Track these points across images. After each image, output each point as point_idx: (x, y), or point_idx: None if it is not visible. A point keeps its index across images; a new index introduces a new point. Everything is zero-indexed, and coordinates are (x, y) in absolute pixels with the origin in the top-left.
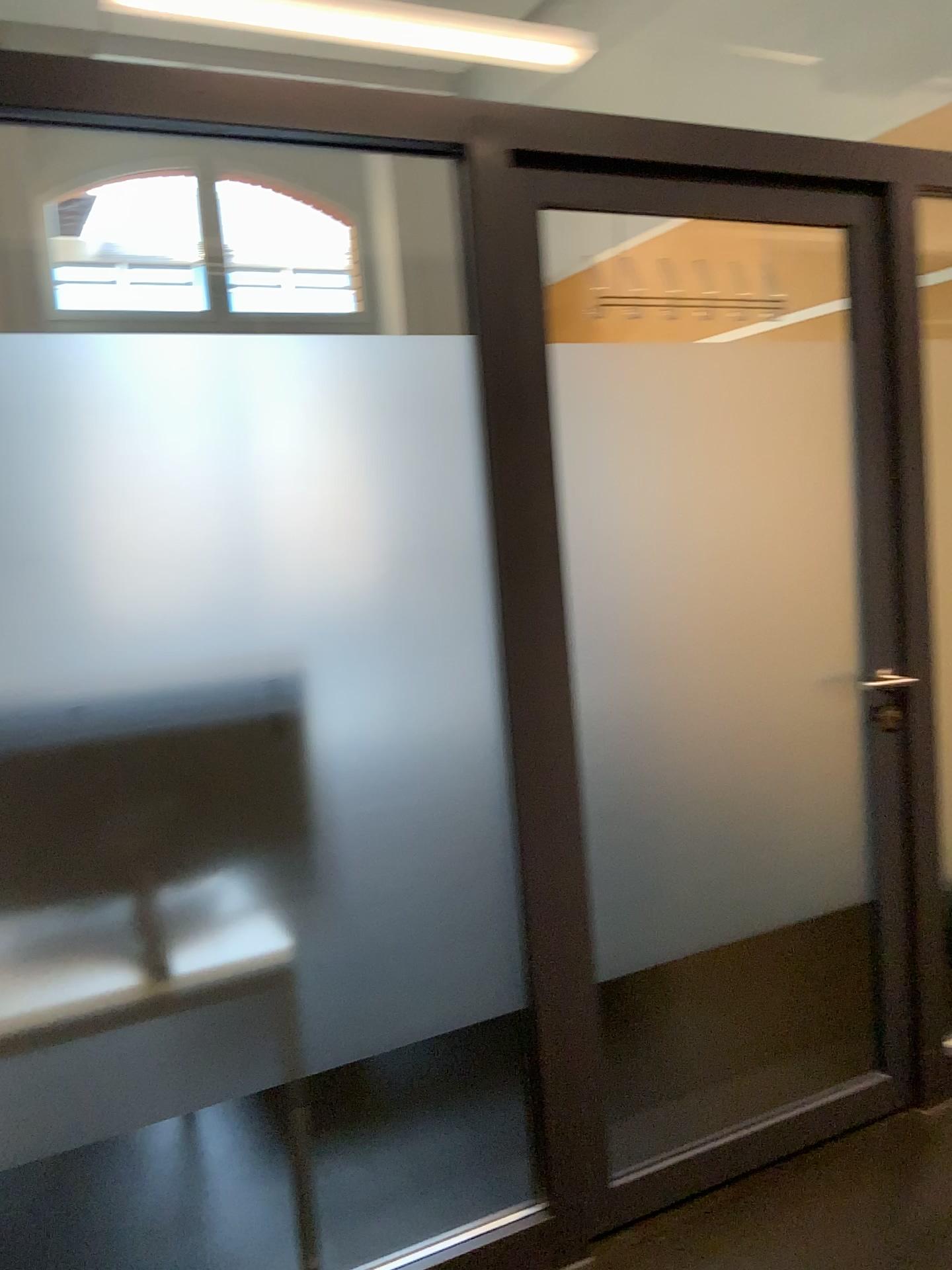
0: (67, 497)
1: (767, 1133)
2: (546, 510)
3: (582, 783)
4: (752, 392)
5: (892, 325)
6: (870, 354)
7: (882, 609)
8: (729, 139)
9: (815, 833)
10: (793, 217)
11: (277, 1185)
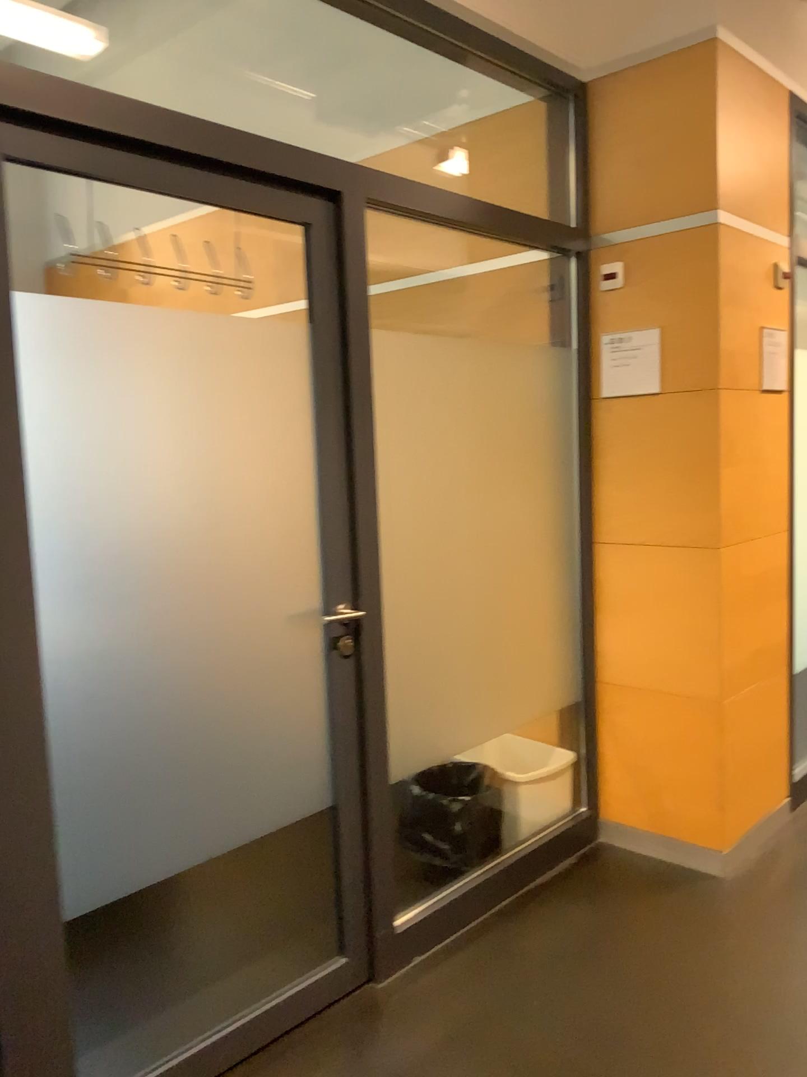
0: None
1: (239, 1031)
2: (7, 456)
3: (49, 724)
4: (222, 358)
5: (345, 311)
6: (327, 334)
7: (340, 553)
8: (198, 129)
9: (283, 751)
10: (259, 208)
11: None
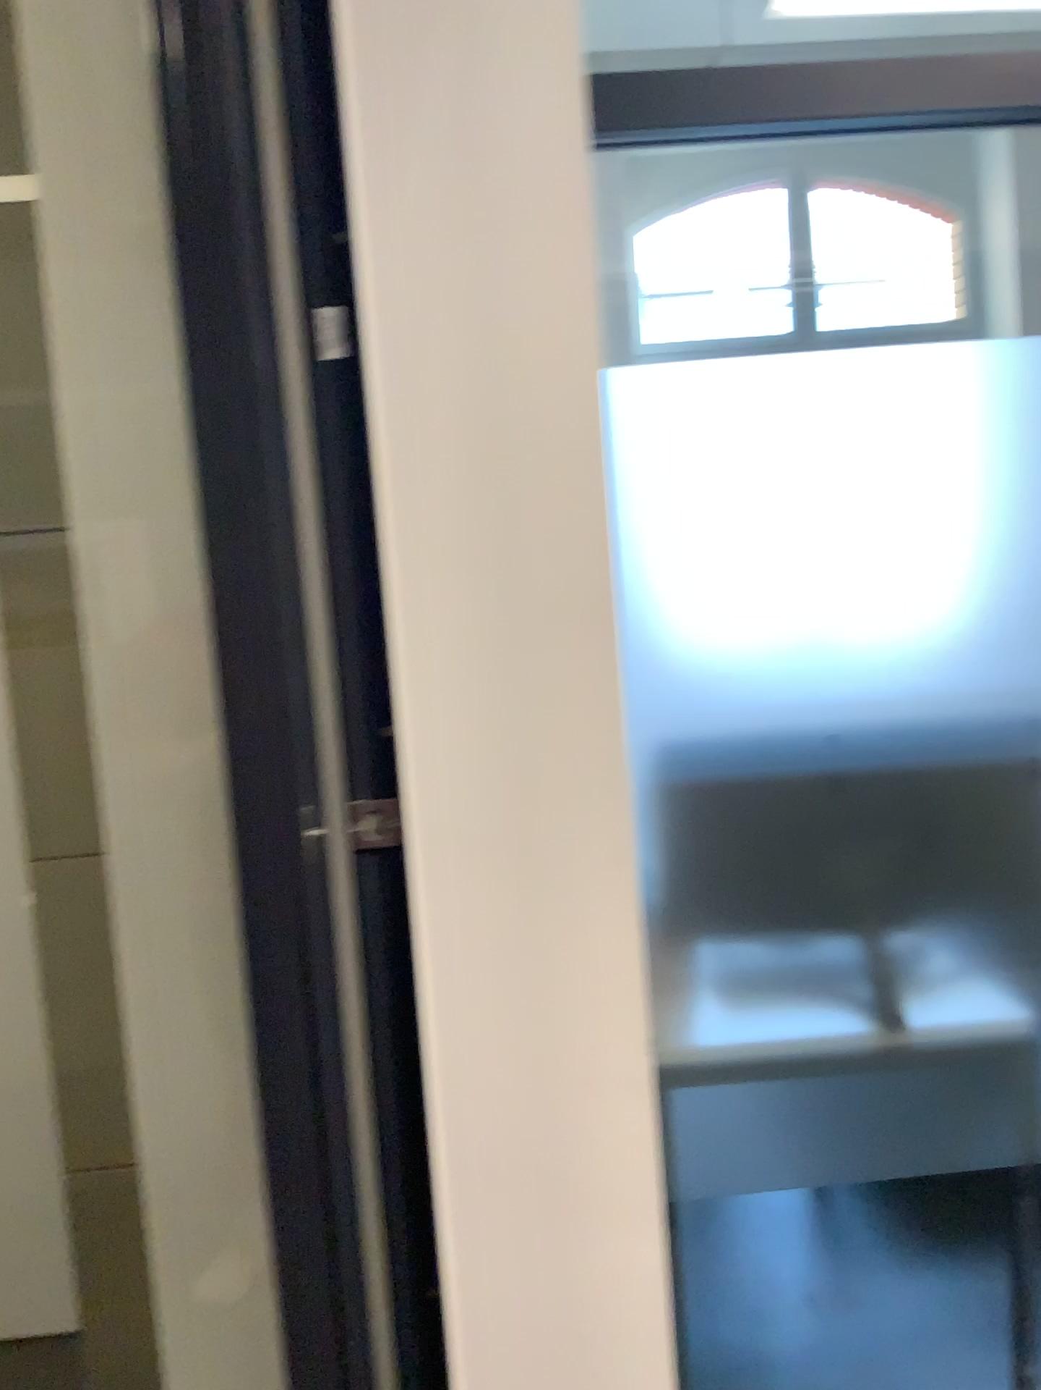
0: (836, 517)
1: None
2: None
3: None
4: None
5: None
6: None
7: None
8: None
9: None
10: None
11: (952, 1282)
